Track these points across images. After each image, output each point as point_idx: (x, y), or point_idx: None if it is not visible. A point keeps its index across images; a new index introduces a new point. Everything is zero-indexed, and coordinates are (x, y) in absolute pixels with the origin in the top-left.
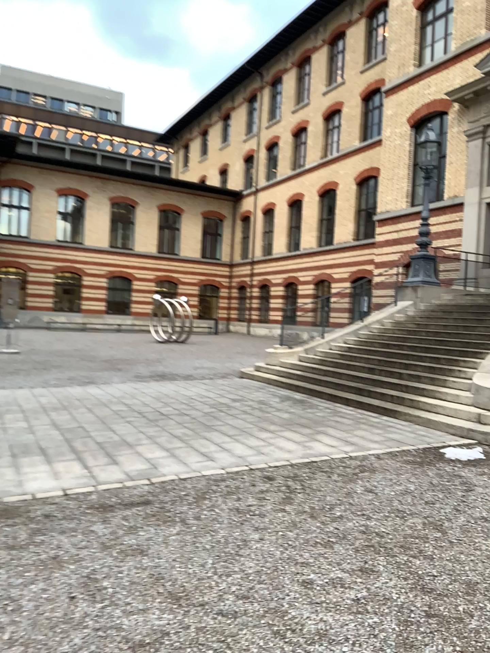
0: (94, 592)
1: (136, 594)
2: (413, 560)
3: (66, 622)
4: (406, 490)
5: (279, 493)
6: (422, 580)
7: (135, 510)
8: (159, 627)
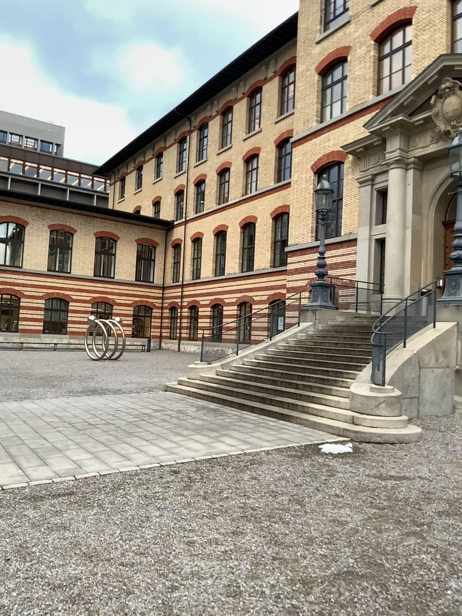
0: (25, 554)
1: (57, 554)
2: (273, 524)
3: (2, 574)
4: (281, 476)
5: (180, 482)
6: (275, 536)
7: (60, 499)
8: (73, 573)
